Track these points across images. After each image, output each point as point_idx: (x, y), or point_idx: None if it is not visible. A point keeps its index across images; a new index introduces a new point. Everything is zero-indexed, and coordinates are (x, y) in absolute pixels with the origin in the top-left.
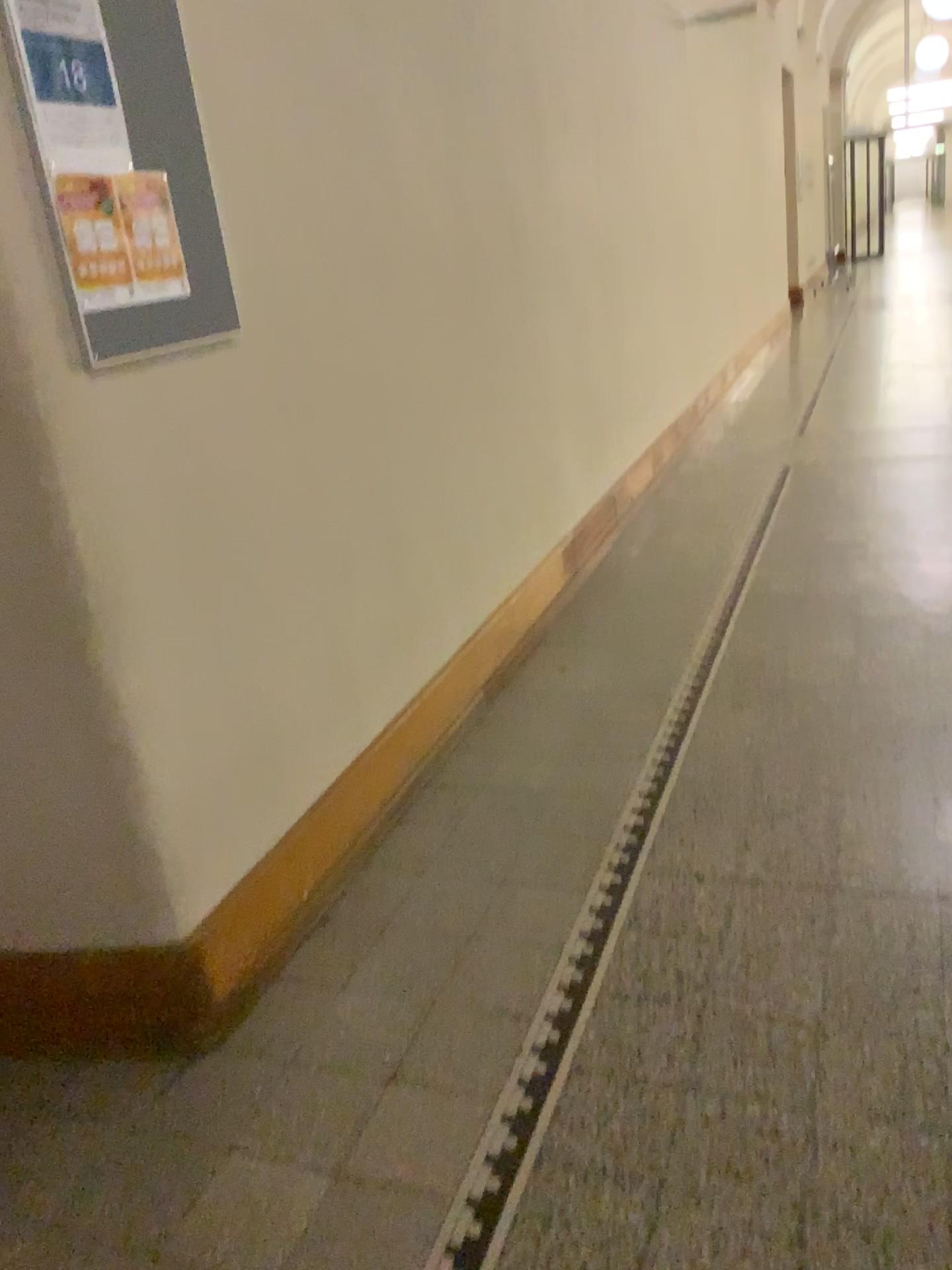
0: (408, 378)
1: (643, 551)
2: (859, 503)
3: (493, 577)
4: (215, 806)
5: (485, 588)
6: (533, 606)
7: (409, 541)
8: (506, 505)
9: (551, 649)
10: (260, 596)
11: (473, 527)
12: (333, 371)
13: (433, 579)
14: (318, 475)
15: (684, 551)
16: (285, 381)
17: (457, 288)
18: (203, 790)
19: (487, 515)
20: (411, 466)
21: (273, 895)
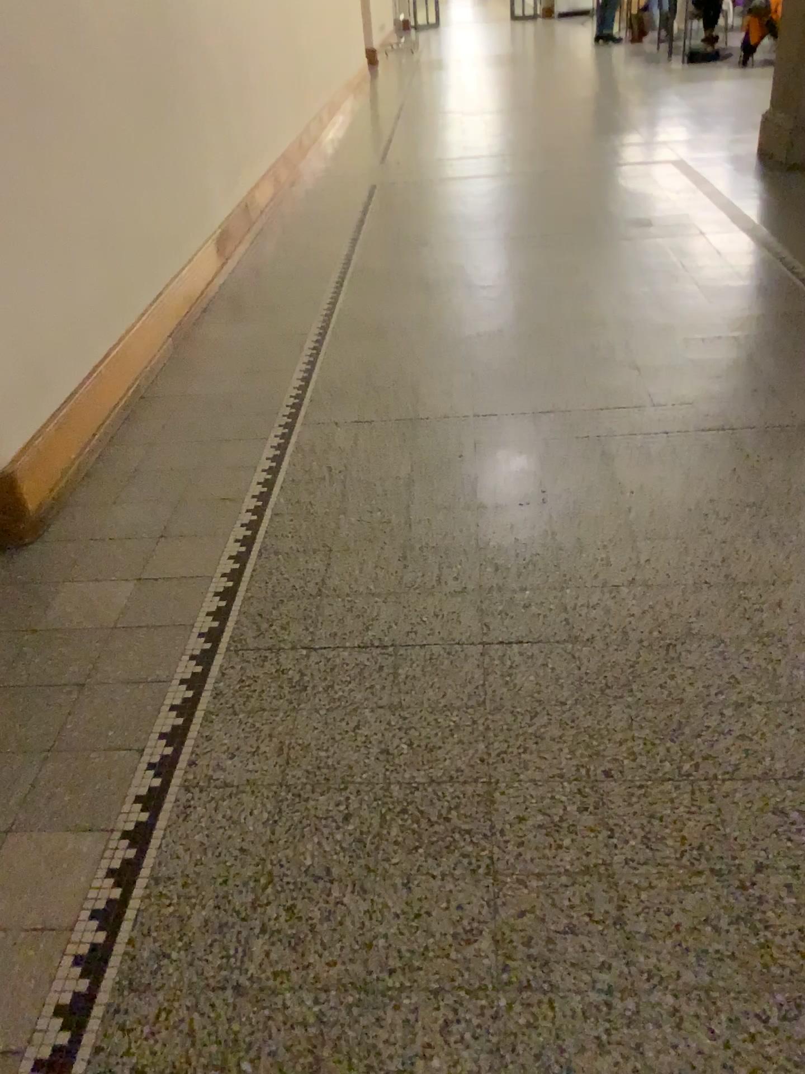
0: (91, 85)
1: (272, 247)
2: (425, 209)
3: (166, 254)
4: (8, 384)
5: (162, 262)
6: (197, 281)
7: (106, 215)
8: (169, 200)
9: (214, 313)
10: (16, 237)
11: (148, 213)
12: (40, 71)
13: (126, 248)
14: (40, 153)
15: (303, 246)
16: (10, 75)
17: (116, 14)
18: (0, 371)
19: (157, 205)
20: (100, 157)
21: (55, 449)
